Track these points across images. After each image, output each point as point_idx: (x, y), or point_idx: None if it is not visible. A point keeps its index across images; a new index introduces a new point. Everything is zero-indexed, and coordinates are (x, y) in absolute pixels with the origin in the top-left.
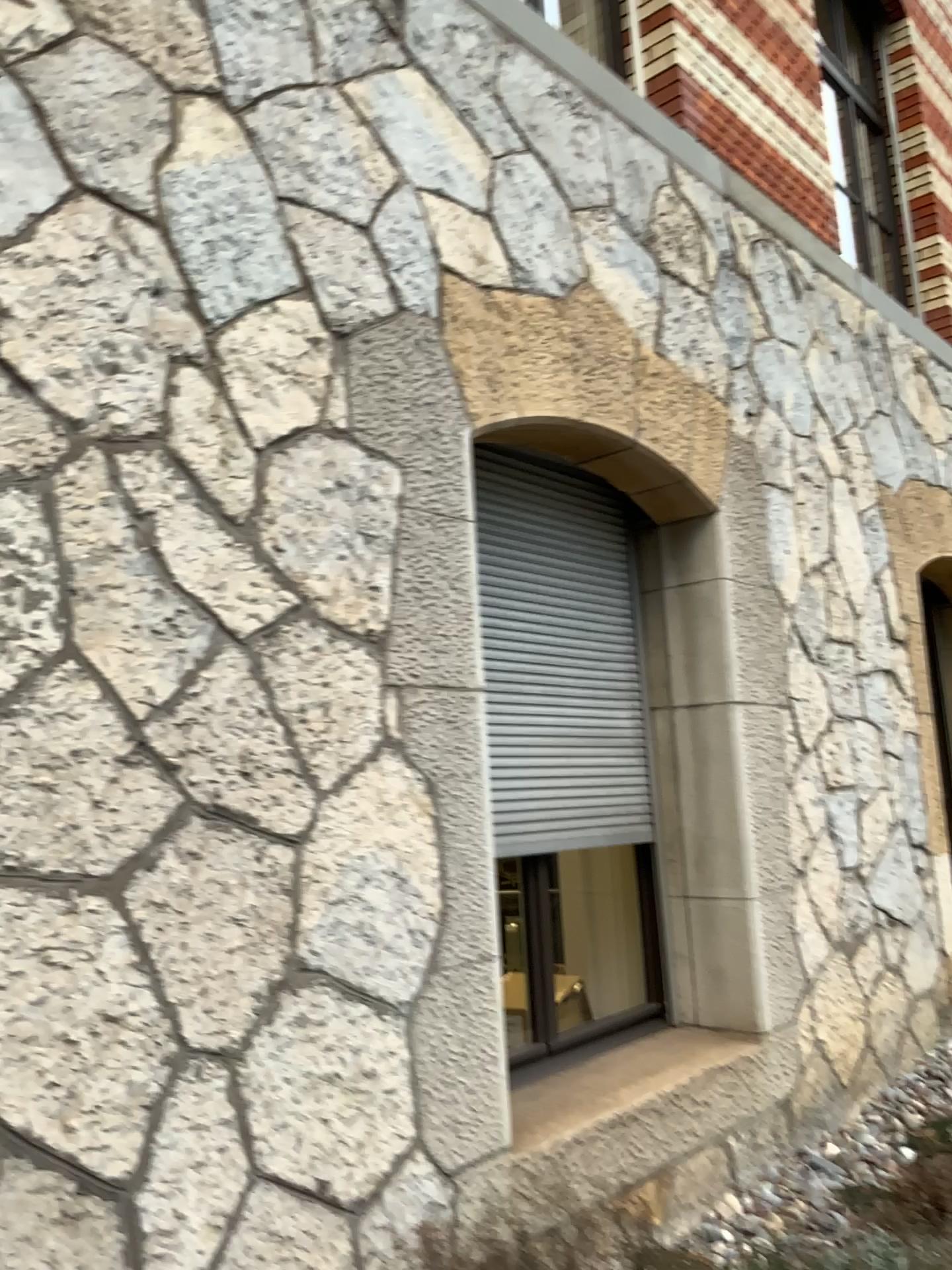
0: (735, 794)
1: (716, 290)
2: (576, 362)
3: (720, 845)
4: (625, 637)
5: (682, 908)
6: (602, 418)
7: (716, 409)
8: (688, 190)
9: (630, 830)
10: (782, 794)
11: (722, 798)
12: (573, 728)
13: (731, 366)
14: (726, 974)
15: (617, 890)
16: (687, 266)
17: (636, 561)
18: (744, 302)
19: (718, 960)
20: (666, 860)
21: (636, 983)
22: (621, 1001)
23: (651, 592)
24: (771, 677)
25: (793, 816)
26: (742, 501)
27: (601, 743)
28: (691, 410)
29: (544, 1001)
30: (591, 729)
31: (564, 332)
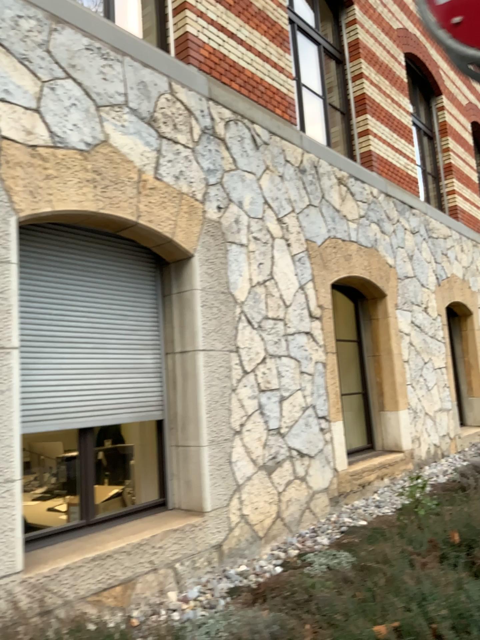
0: (197, 395)
1: (200, 145)
2: (95, 183)
3: (189, 421)
4: (150, 319)
5: (174, 452)
6: (111, 211)
7: (193, 205)
8: (182, 95)
9: (147, 414)
10: (227, 395)
11: (191, 397)
12: (111, 364)
13: (208, 183)
14: (192, 484)
15: (140, 444)
16: (180, 133)
17: (159, 281)
18: (220, 151)
19: (188, 477)
20: (169, 428)
21: (153, 489)
22: (142, 498)
23: (166, 296)
24: (225, 337)
25: (234, 406)
26: (210, 250)
27: (130, 371)
28: (176, 206)
29: (85, 500)
30: (123, 364)
31: (87, 168)
